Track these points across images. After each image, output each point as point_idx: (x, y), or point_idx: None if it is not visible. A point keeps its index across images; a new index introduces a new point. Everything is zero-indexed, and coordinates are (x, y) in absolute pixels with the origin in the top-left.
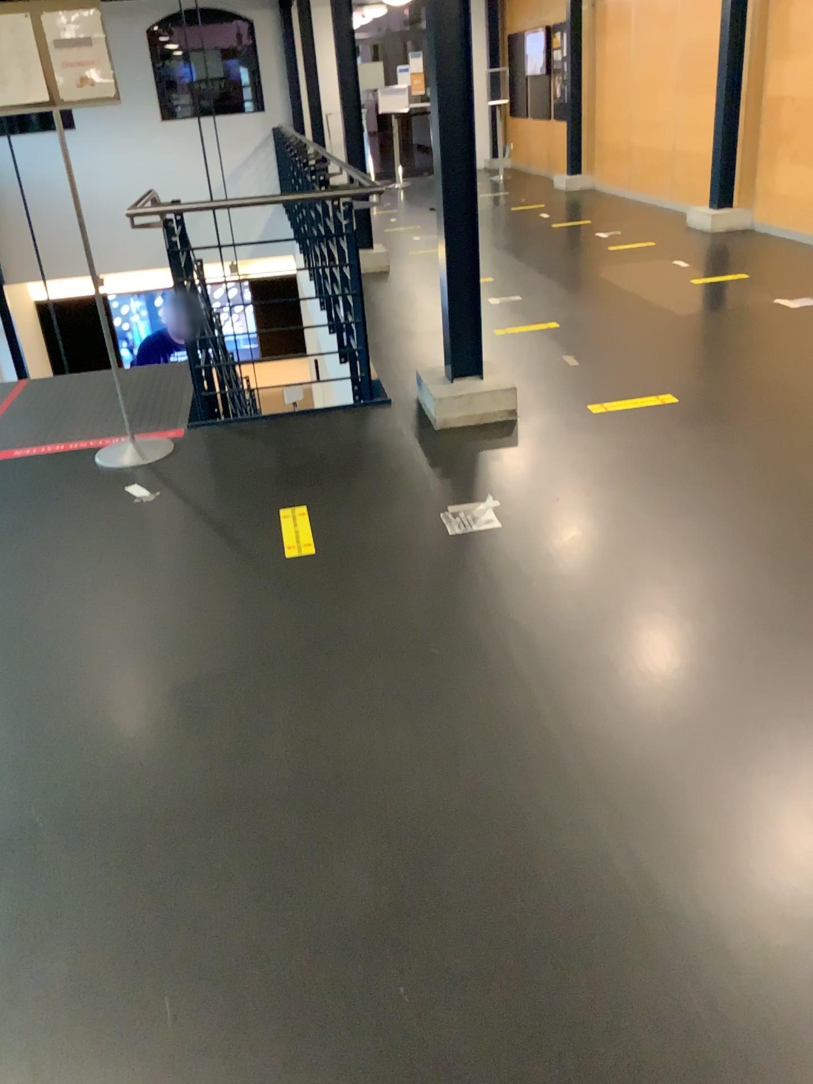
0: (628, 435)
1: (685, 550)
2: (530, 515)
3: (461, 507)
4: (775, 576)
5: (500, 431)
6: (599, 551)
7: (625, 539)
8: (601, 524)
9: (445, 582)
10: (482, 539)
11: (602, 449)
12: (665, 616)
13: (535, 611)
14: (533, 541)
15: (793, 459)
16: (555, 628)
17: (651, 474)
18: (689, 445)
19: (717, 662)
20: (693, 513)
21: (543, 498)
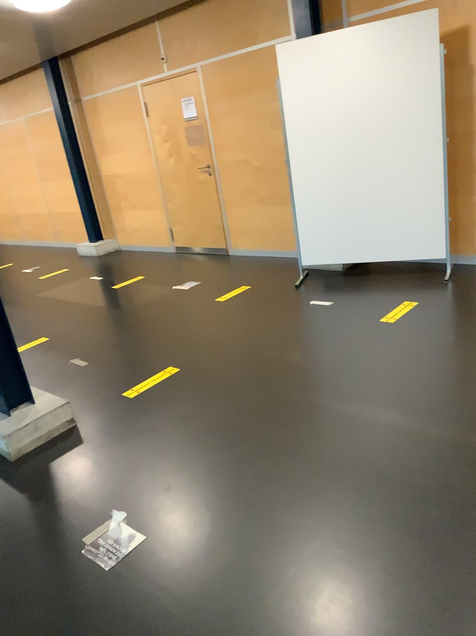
0: (170, 408)
1: (296, 491)
2: (157, 512)
3: (94, 534)
4: (367, 483)
5: (69, 441)
6: (240, 523)
7: (247, 500)
8: (217, 494)
9: (143, 632)
10: (138, 560)
11: (161, 427)
12: (340, 562)
13: (247, 618)
14: (181, 539)
15: (286, 387)
16: (278, 629)
17: (213, 434)
18: (216, 401)
19: (413, 587)
20: (270, 454)
21: (154, 490)
